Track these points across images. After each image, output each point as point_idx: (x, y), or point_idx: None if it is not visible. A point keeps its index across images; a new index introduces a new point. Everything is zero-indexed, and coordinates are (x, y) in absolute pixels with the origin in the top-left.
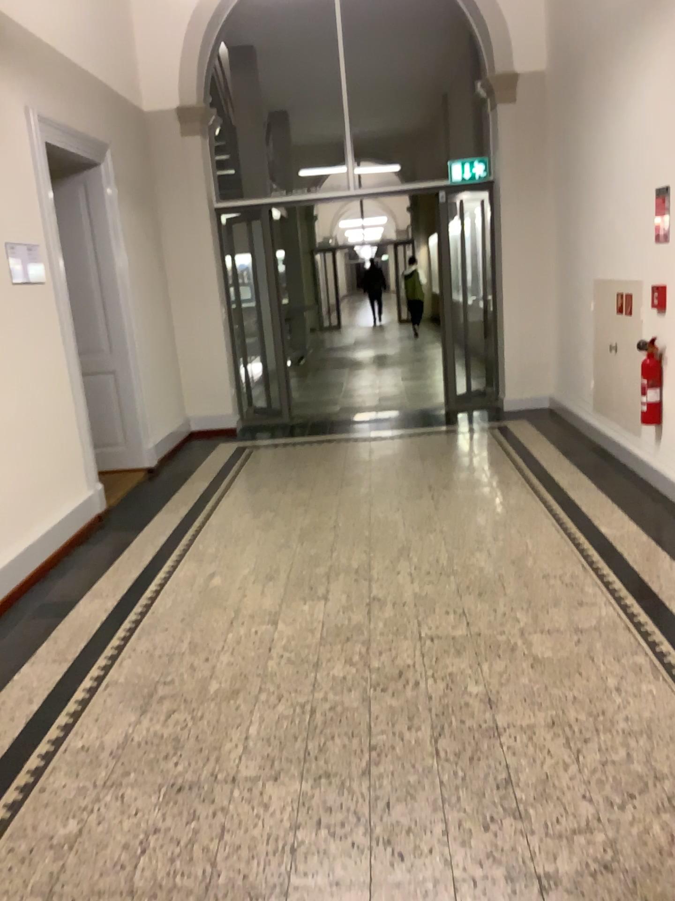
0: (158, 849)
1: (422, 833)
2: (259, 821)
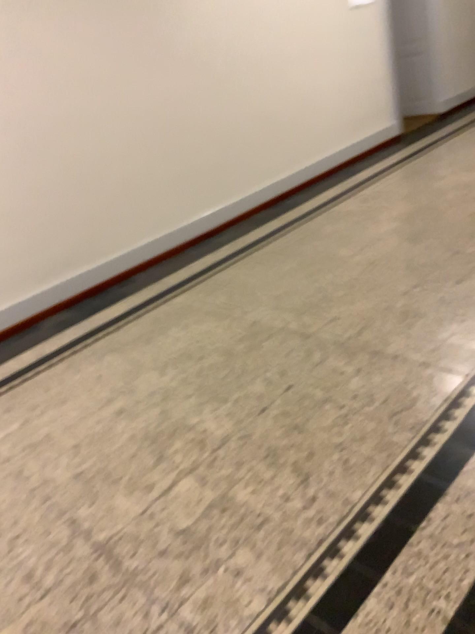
0: (332, 234)
1: (419, 239)
2: (368, 232)
